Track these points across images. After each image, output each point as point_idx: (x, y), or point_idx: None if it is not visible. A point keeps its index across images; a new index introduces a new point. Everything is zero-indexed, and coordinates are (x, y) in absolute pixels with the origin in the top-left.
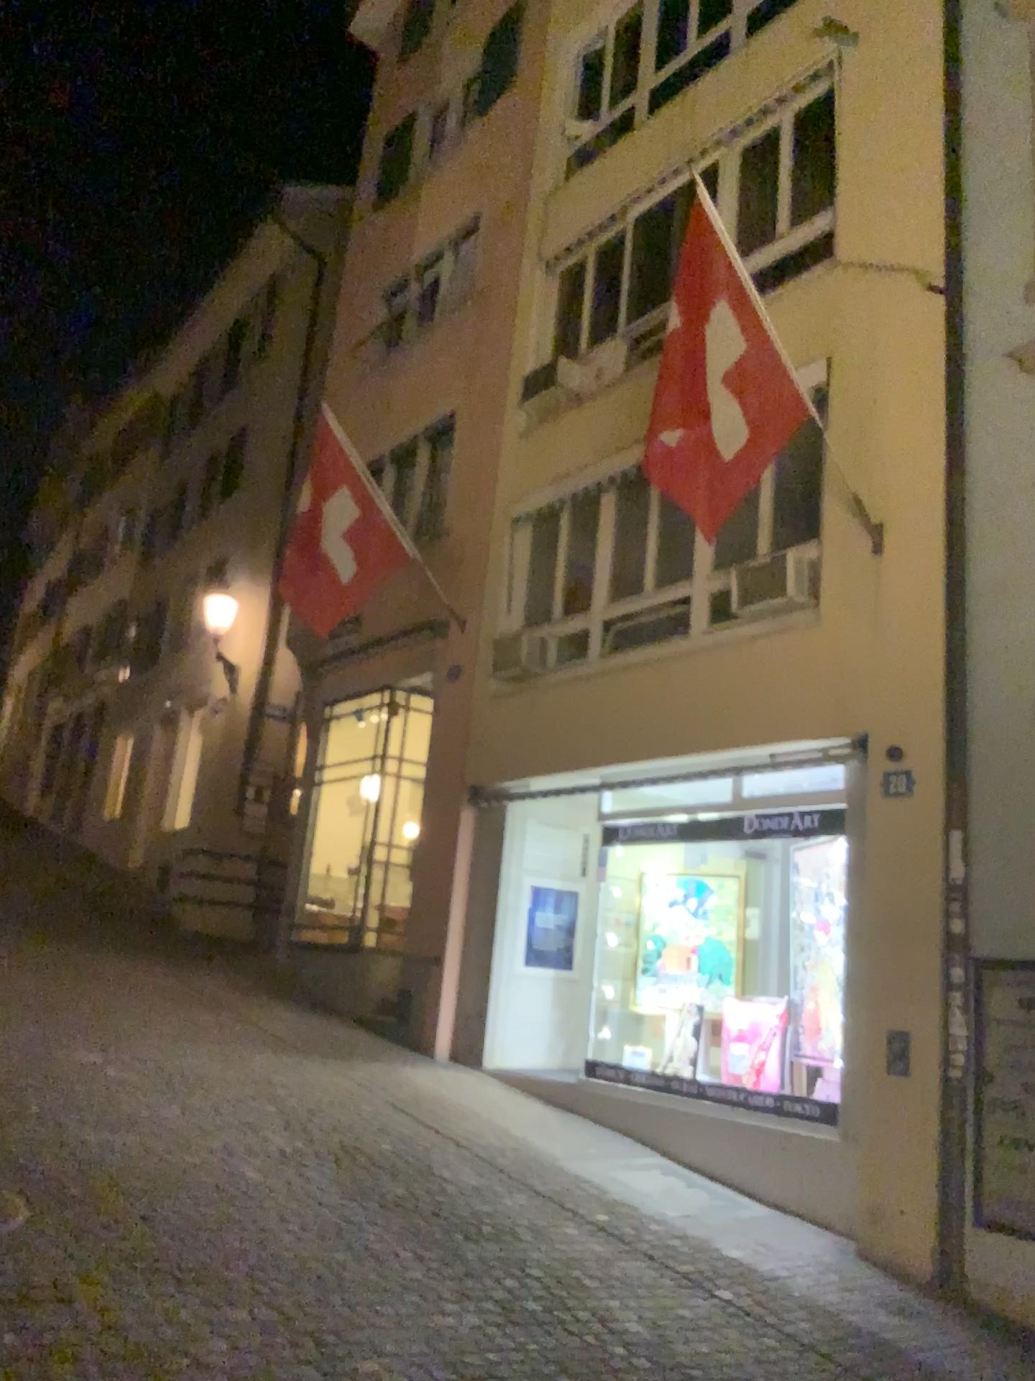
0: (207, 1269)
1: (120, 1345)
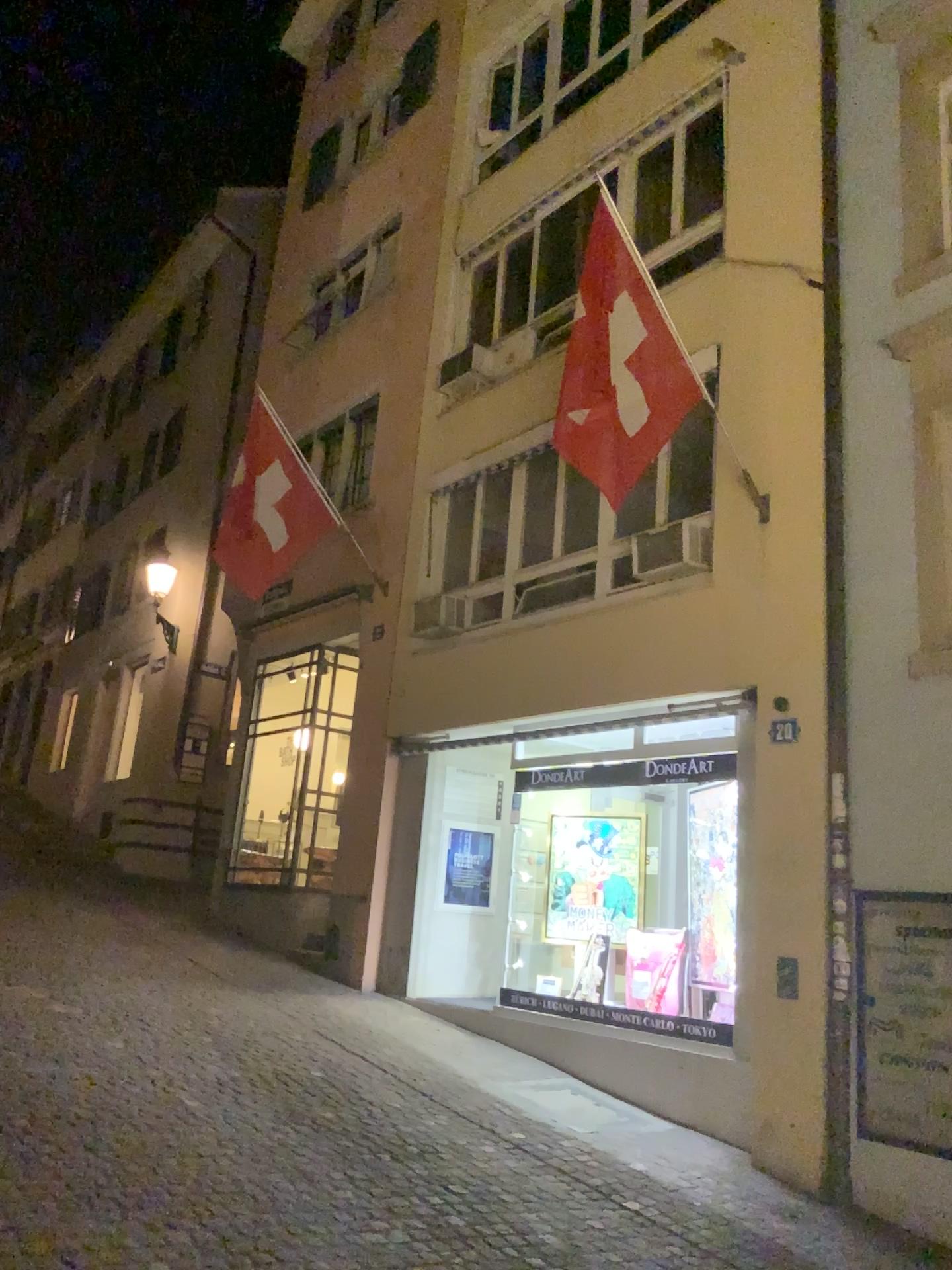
0: (149, 1193)
1: (67, 1269)
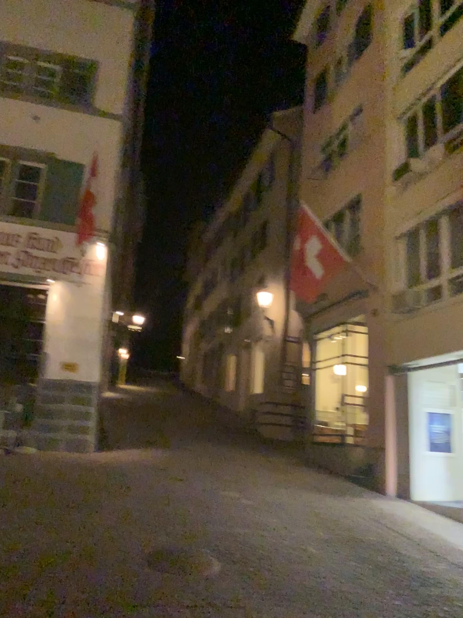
0: (299, 592)
1: None
